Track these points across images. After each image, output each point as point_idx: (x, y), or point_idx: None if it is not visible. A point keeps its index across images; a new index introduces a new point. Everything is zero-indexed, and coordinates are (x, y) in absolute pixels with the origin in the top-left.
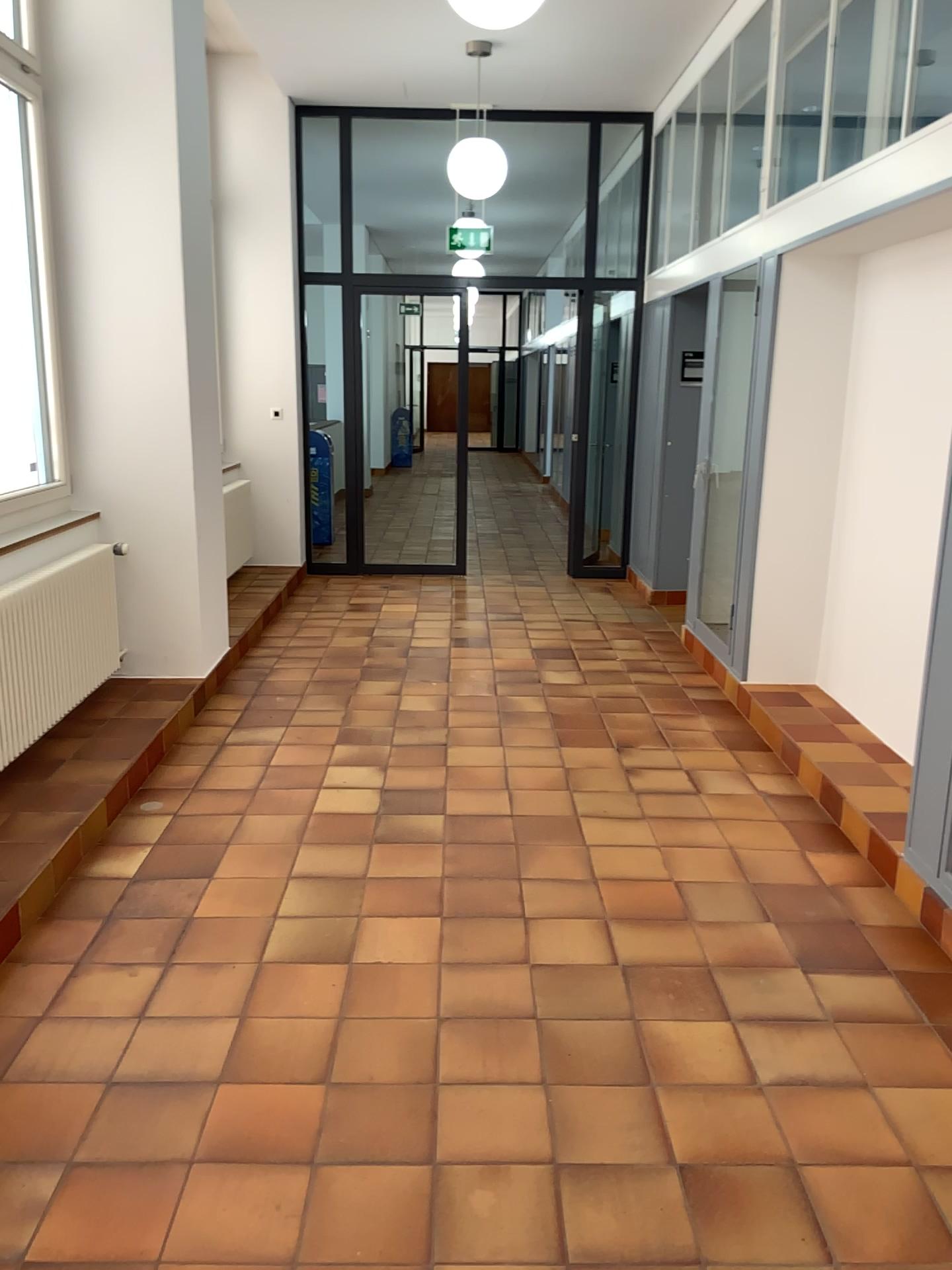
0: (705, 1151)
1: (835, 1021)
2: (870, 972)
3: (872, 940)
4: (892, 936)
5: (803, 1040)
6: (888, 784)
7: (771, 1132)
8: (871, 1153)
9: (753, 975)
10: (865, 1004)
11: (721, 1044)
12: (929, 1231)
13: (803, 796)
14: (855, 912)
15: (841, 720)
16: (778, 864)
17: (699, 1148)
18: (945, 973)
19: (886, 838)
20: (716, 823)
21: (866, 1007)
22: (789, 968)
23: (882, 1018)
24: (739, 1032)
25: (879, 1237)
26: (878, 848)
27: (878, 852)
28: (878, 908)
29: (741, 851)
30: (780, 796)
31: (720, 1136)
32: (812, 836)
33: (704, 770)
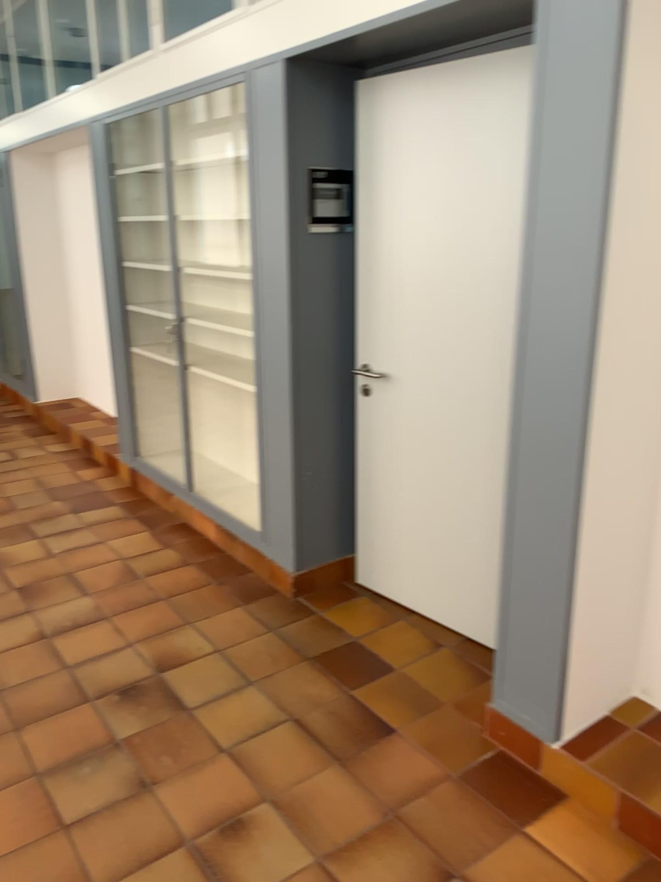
0: (29, 580)
1: (89, 526)
2: (105, 506)
3: (107, 495)
4: (116, 491)
5: (74, 535)
6: (115, 432)
7: (59, 567)
8: (103, 561)
9: (49, 520)
10: (102, 517)
11: (34, 547)
12: (125, 574)
13: (73, 447)
14: (99, 487)
15: (92, 410)
16: (61, 478)
17: (26, 581)
18: (139, 497)
19: (114, 455)
20: (27, 469)
21: (103, 518)
22: (66, 513)
23: (110, 519)
24: (43, 541)
25: (105, 581)
26: (110, 459)
27: (111, 462)
28: (110, 482)
29: (41, 477)
30: (61, 451)
31: (35, 574)
32: (79, 463)
33: (17, 448)
